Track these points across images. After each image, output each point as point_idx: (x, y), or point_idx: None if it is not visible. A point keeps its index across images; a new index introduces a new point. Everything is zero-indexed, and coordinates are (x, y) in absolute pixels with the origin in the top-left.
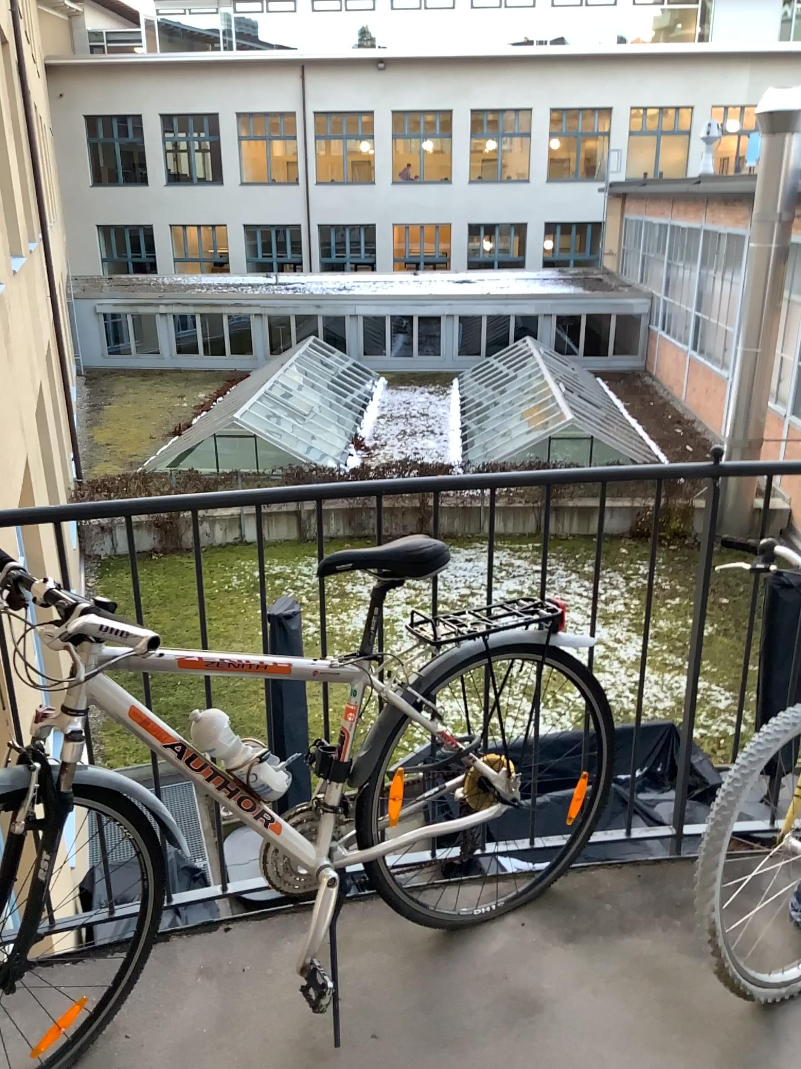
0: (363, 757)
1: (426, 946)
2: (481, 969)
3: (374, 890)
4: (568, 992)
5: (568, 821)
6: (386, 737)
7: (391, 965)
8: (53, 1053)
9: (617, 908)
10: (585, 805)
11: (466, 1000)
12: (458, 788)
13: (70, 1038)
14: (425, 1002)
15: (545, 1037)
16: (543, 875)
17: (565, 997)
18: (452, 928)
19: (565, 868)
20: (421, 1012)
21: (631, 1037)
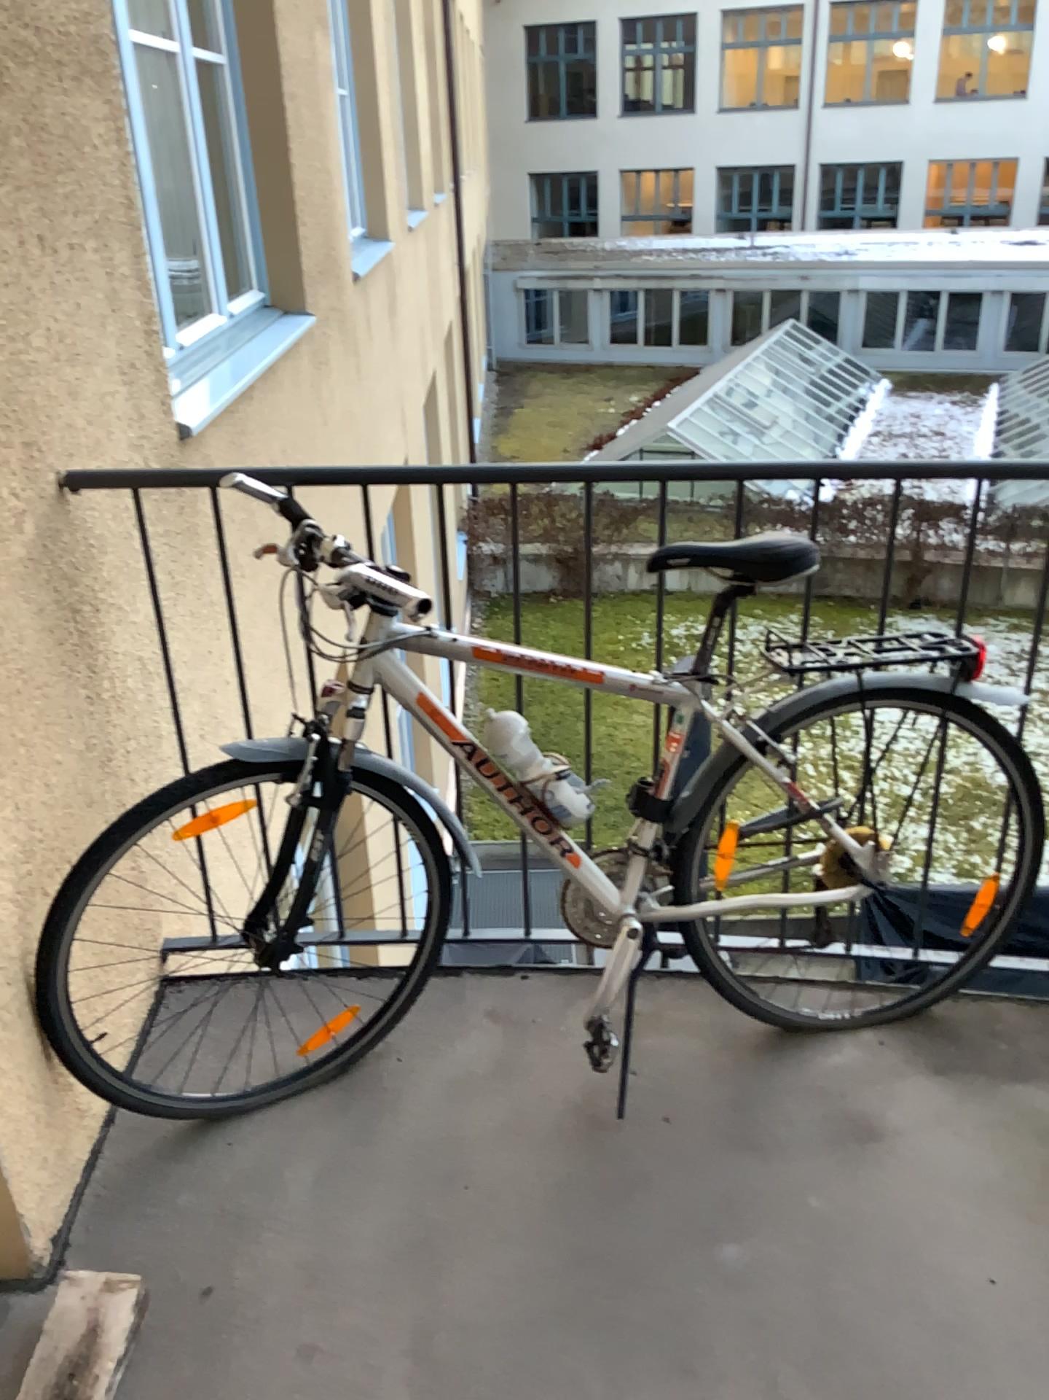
0: (689, 797)
1: (750, 1041)
2: (813, 1078)
3: (697, 966)
4: (919, 1127)
5: (967, 933)
6: (719, 778)
7: (704, 1053)
8: (323, 1056)
9: (1014, 1050)
10: (990, 916)
11: (786, 1108)
12: (814, 862)
13: (341, 1046)
14: (735, 1098)
15: (876, 1168)
16: (922, 994)
17: (915, 1131)
18: (786, 1029)
19: (953, 991)
20: (727, 1108)
21: (990, 1194)
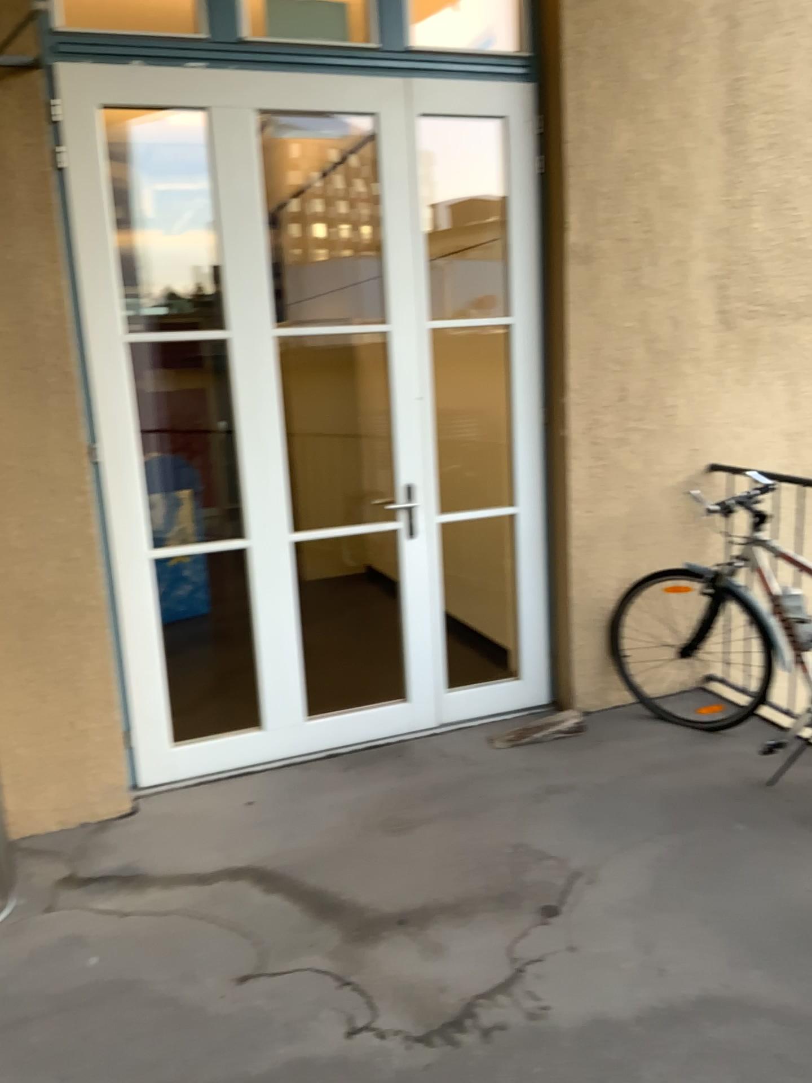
0: None
1: None
2: None
3: None
4: None
5: None
6: None
7: None
8: (707, 719)
9: None
10: None
11: None
12: None
13: (716, 721)
14: None
15: None
16: None
17: None
18: None
19: None
20: None
21: None
